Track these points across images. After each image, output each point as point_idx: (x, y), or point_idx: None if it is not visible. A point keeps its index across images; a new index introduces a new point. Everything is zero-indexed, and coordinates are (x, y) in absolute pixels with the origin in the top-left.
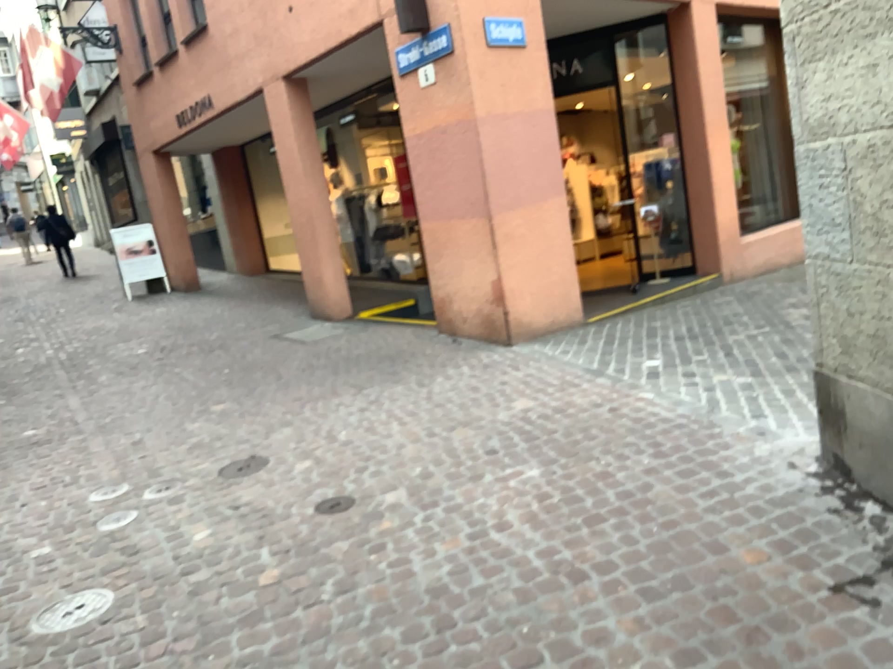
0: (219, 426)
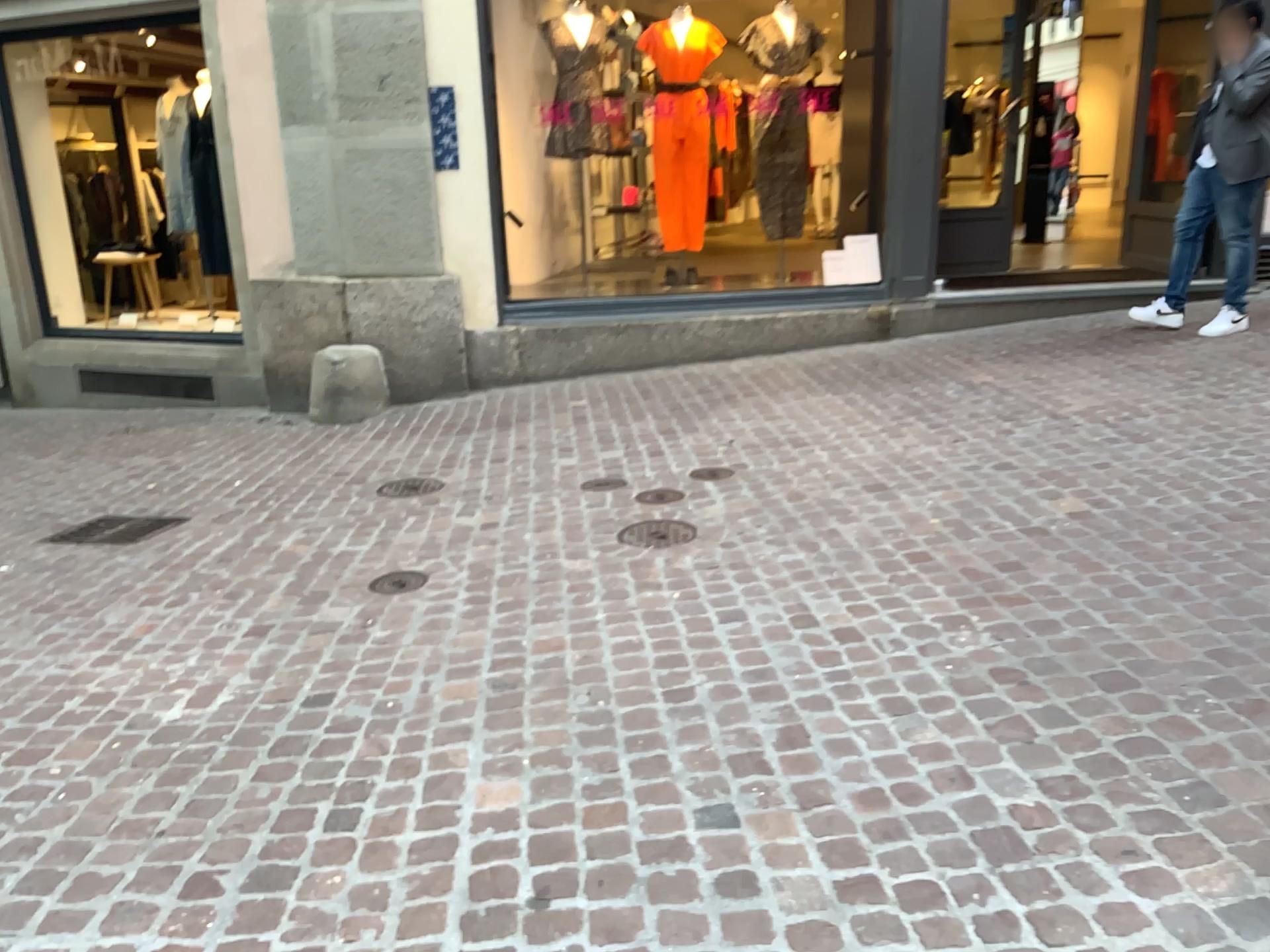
0: (893, 509)
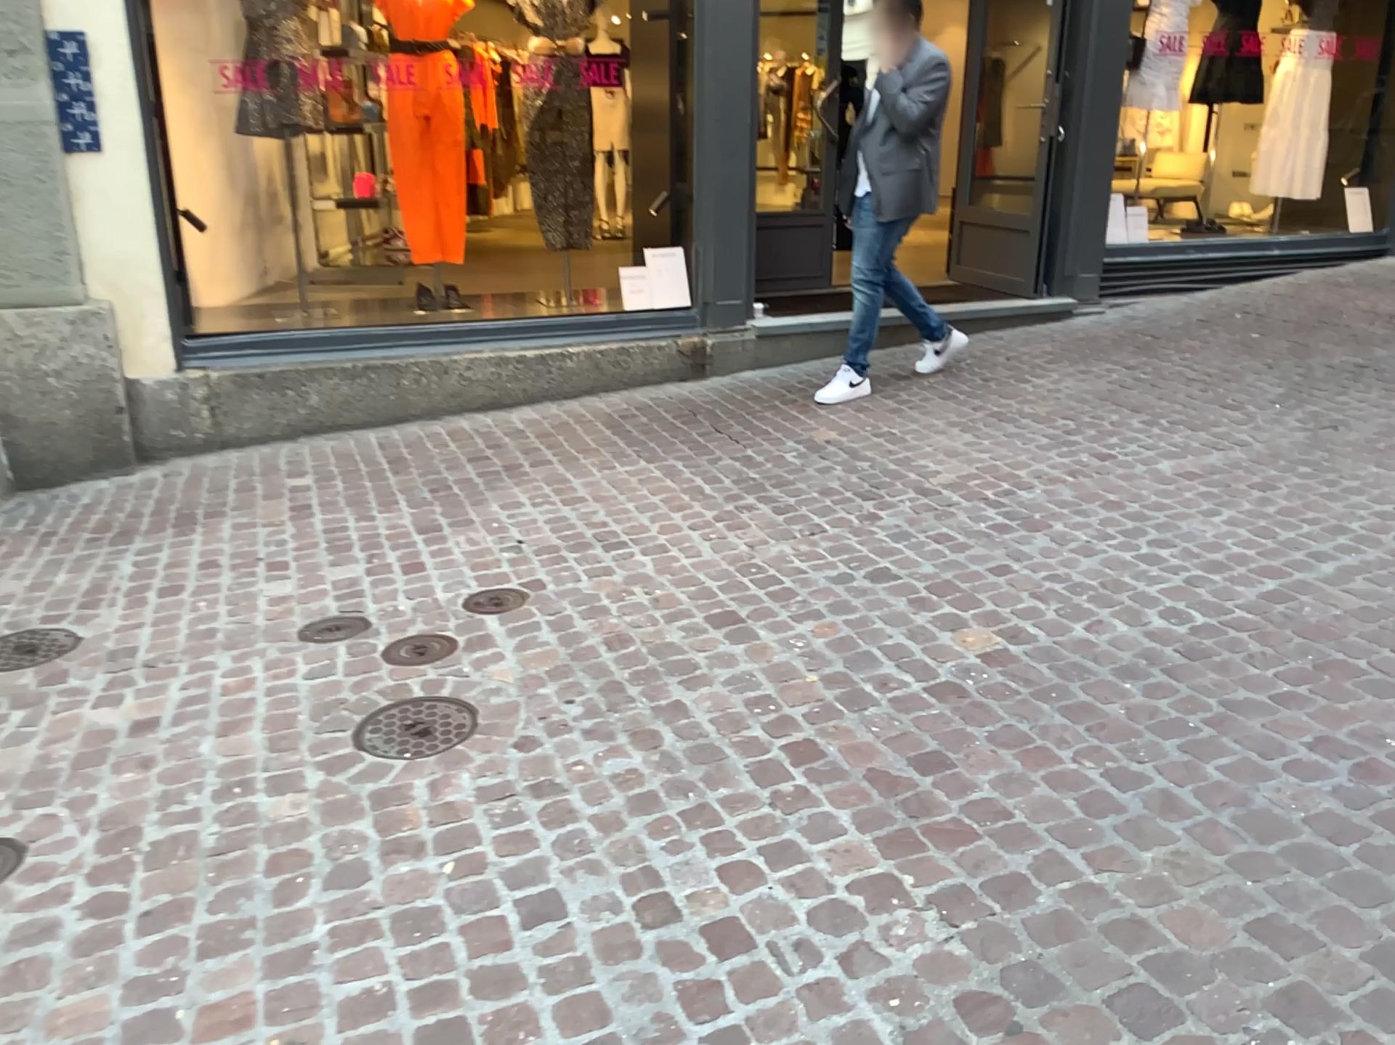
0: (753, 661)
